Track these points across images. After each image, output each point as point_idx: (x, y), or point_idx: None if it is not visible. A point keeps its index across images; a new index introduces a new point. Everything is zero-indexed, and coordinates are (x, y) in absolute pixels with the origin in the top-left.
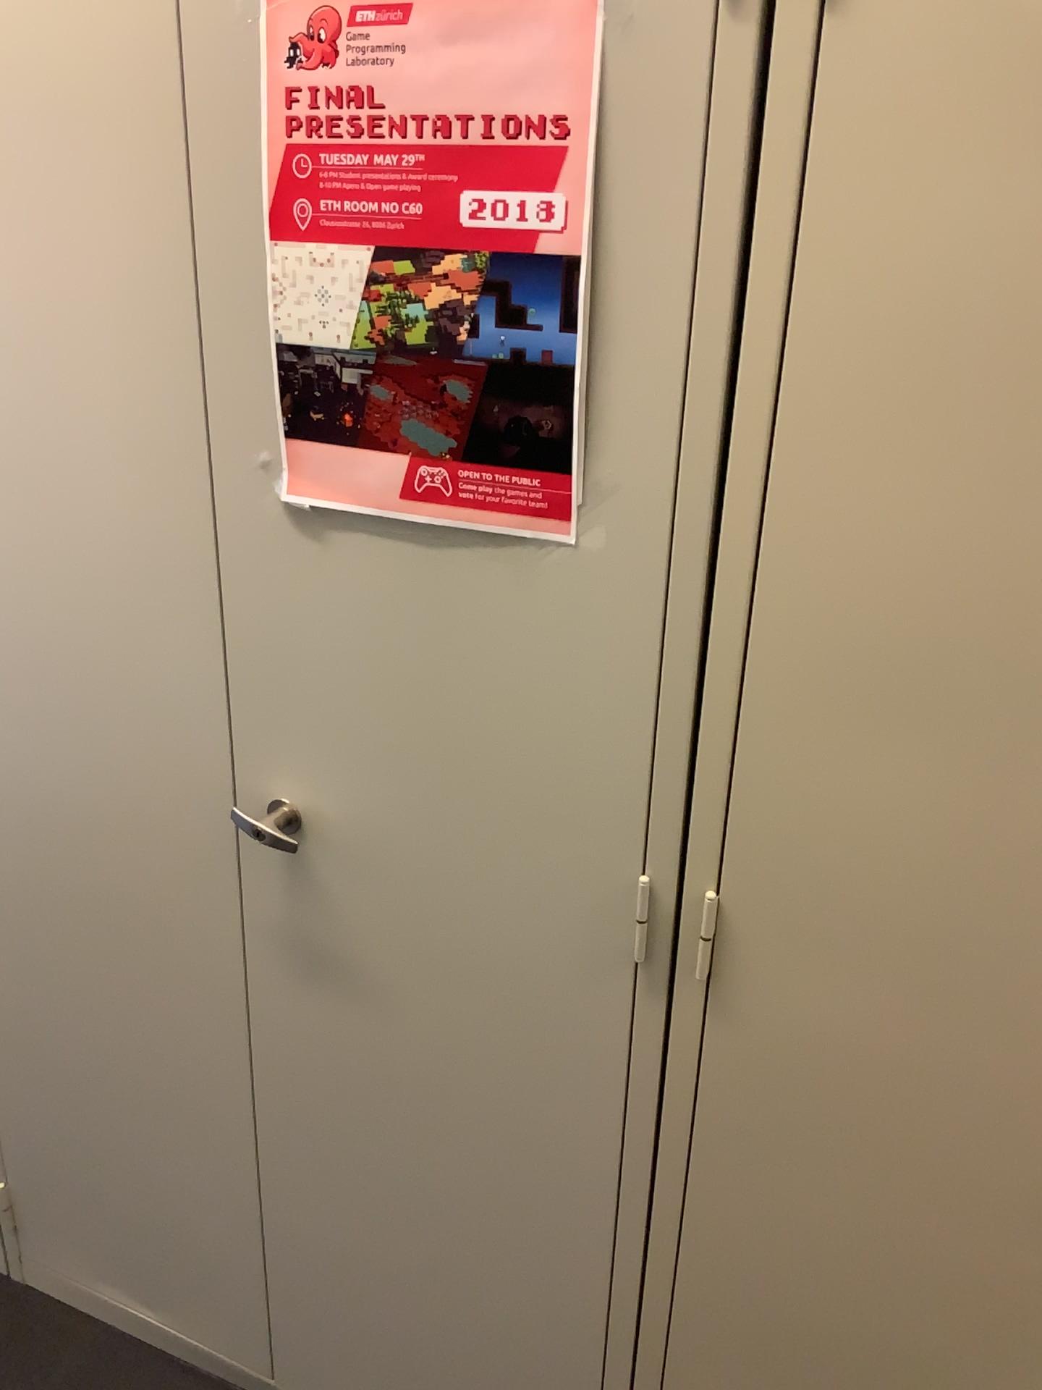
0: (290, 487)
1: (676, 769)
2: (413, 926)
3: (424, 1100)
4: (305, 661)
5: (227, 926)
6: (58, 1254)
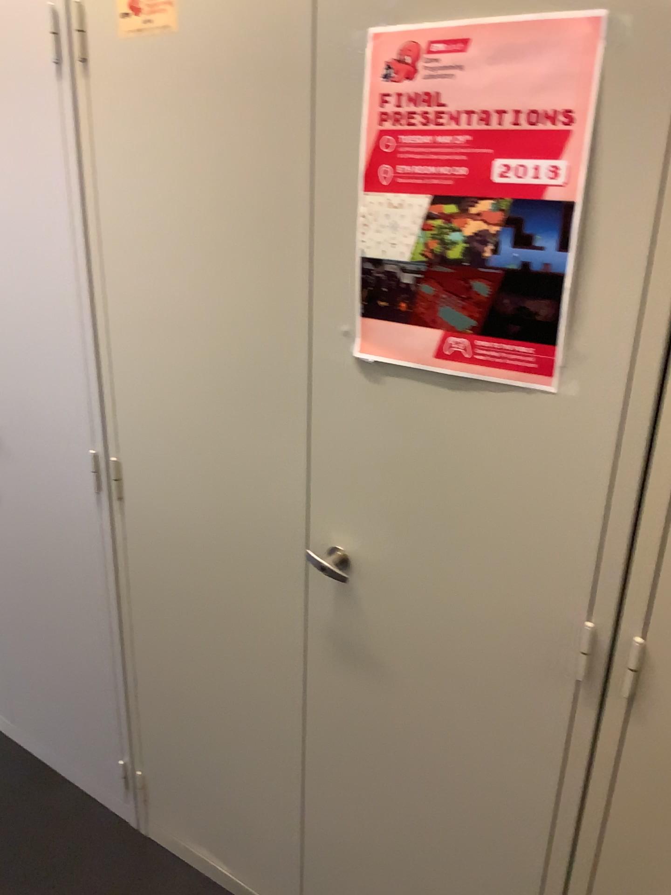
0: (360, 347)
1: (616, 550)
2: (419, 638)
3: (416, 754)
4: (360, 459)
5: (293, 625)
6: (166, 820)
